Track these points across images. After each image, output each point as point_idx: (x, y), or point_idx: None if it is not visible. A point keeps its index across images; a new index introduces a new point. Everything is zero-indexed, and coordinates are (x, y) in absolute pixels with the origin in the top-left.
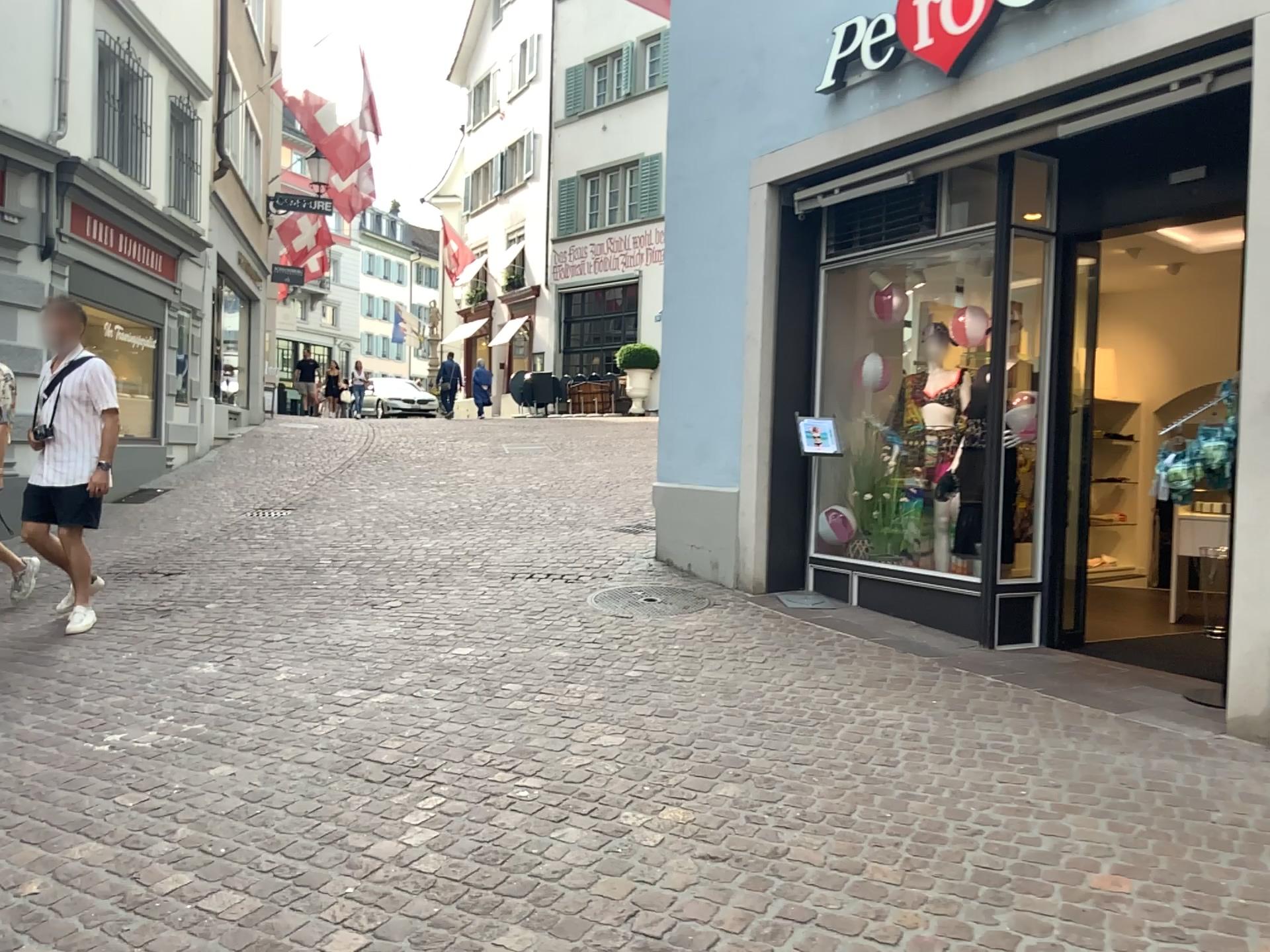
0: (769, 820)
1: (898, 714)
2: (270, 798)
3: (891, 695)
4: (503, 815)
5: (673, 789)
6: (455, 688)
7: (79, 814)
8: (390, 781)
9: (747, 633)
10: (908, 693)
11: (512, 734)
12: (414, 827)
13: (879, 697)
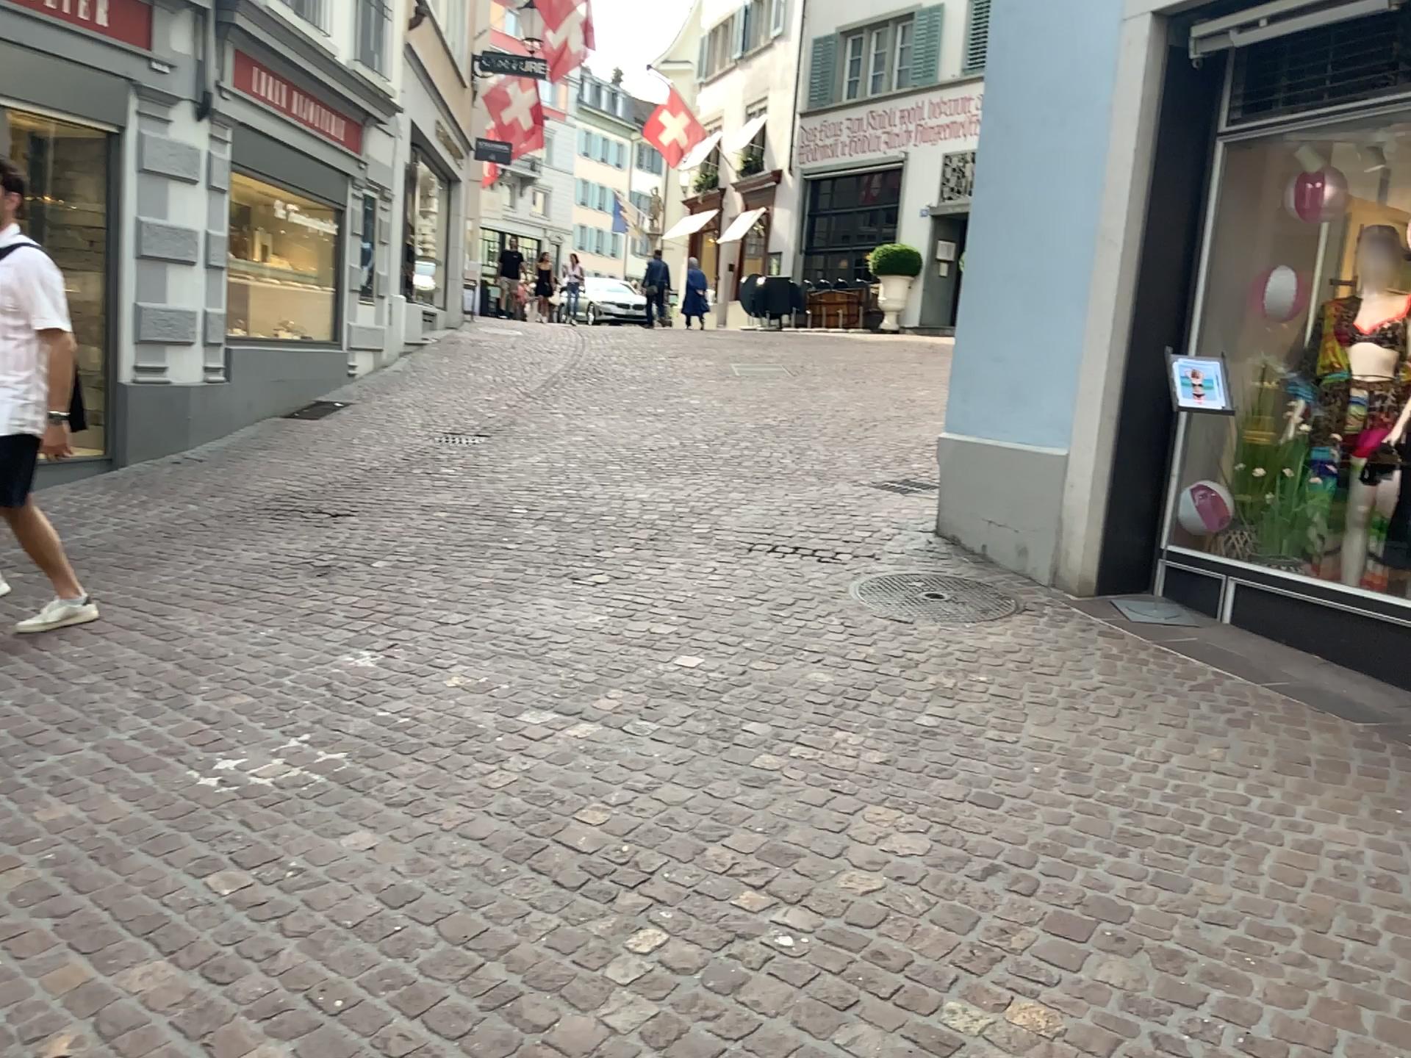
0: (1192, 1047)
1: (1346, 830)
2: (417, 903)
3: (1323, 789)
4: (756, 980)
5: (1019, 955)
6: (680, 720)
7: (155, 903)
8: (588, 886)
9: (1077, 655)
10: (1345, 785)
11: (763, 814)
12: (620, 987)
13: (1302, 790)
